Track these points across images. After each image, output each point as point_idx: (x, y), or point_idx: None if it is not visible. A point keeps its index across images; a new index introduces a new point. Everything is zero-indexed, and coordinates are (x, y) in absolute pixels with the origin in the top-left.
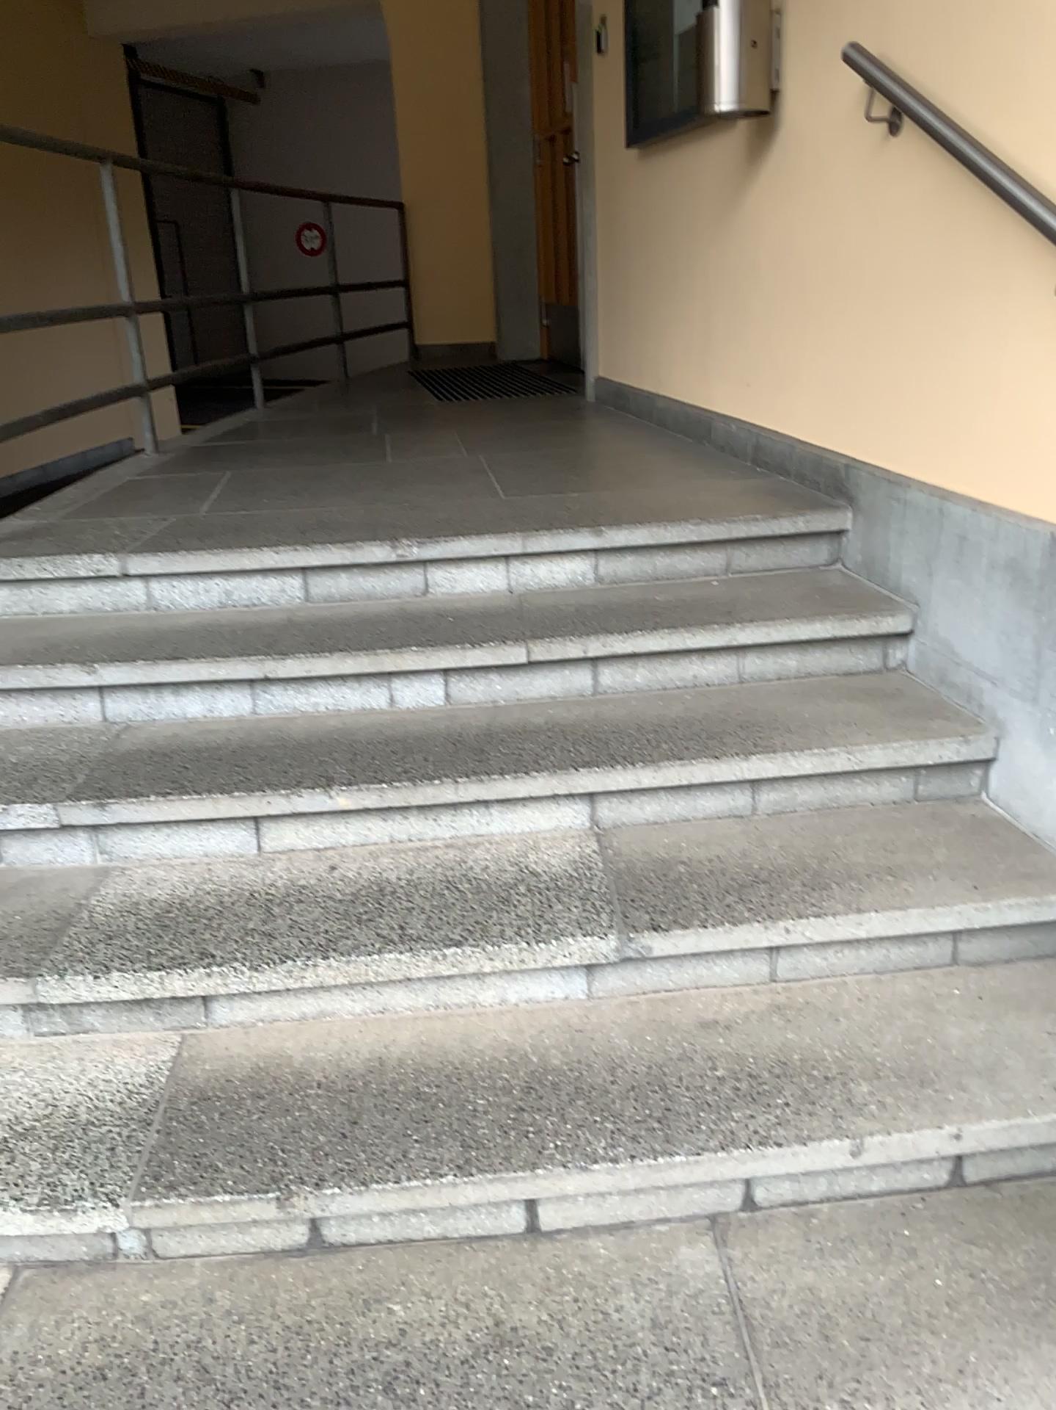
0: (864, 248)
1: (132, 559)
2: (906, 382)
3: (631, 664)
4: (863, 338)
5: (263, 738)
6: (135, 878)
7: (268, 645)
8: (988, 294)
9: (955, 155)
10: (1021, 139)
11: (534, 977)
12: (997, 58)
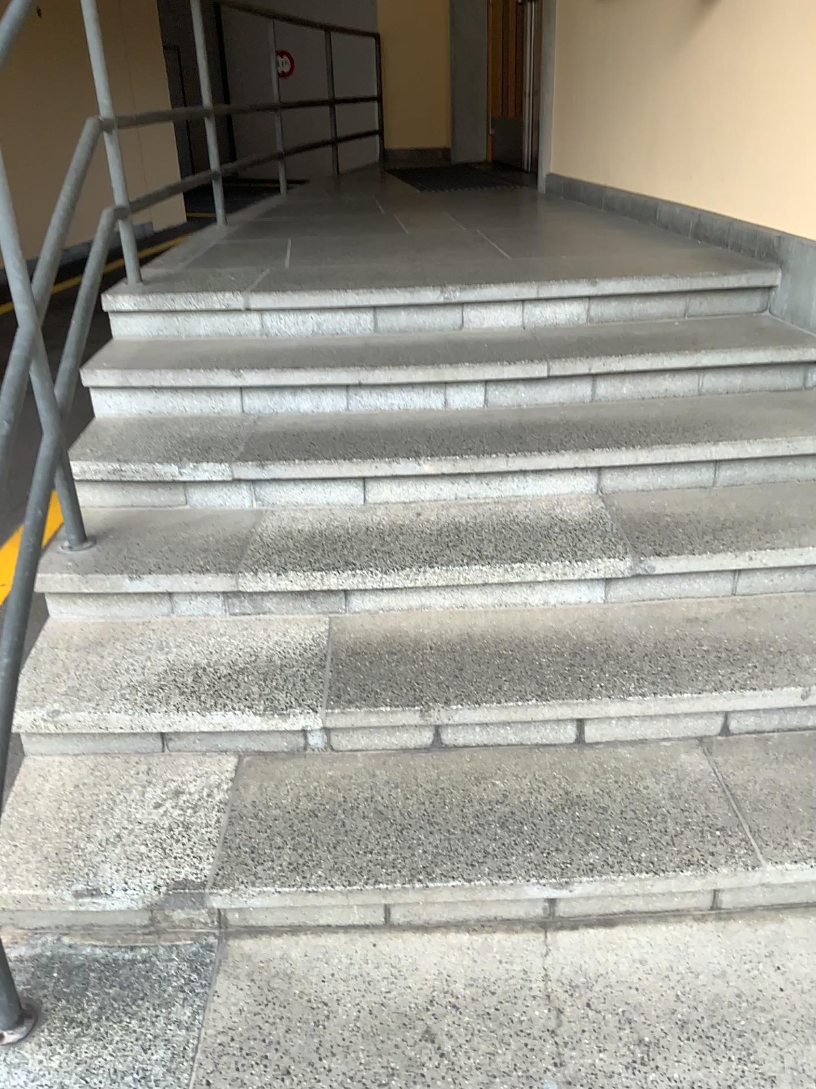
0: (805, 69)
1: (248, 296)
2: None
3: (621, 378)
4: (799, 139)
5: (361, 424)
6: (284, 516)
7: (356, 360)
8: None
9: None
10: None
11: (571, 585)
12: None
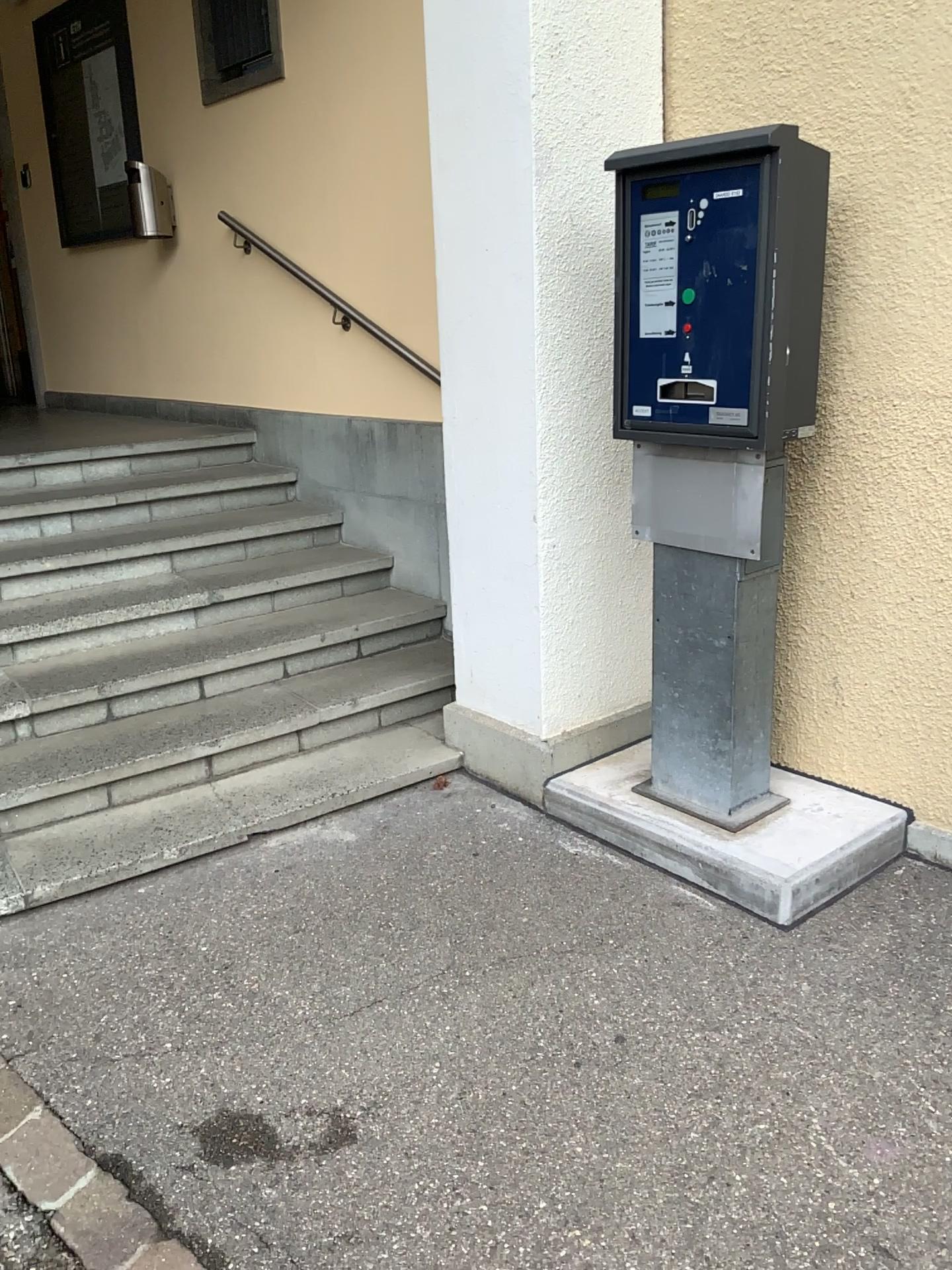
0: (240, 305)
1: None
2: (273, 366)
3: (167, 503)
4: (247, 347)
5: None
6: None
7: None
8: (305, 323)
9: (281, 265)
10: (308, 260)
11: (171, 616)
12: (292, 226)
